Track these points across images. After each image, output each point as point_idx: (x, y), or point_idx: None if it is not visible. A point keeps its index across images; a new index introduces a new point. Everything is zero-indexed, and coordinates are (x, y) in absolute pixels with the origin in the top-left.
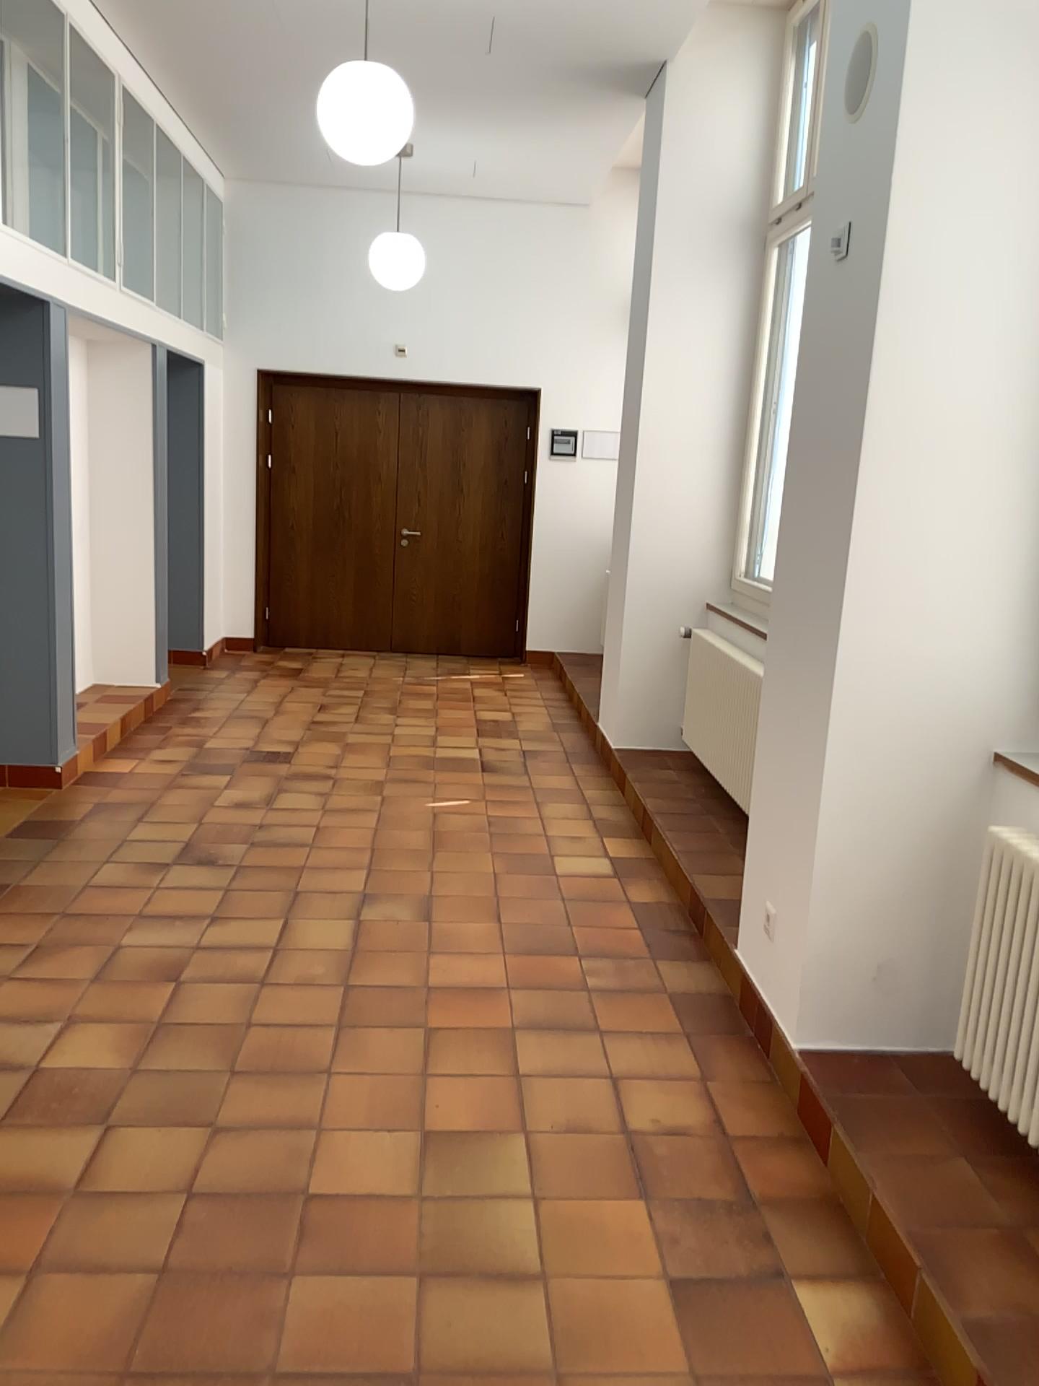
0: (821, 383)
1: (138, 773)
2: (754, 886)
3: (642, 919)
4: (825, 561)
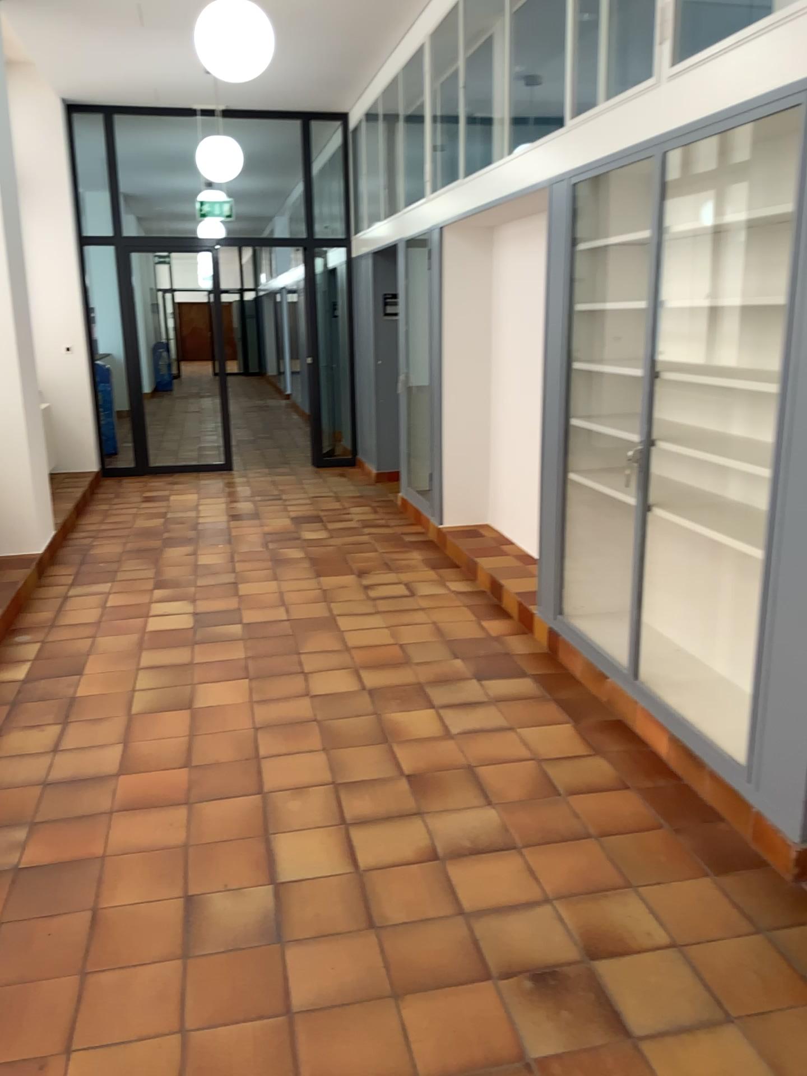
0: None
1: None
2: None
3: None
4: None
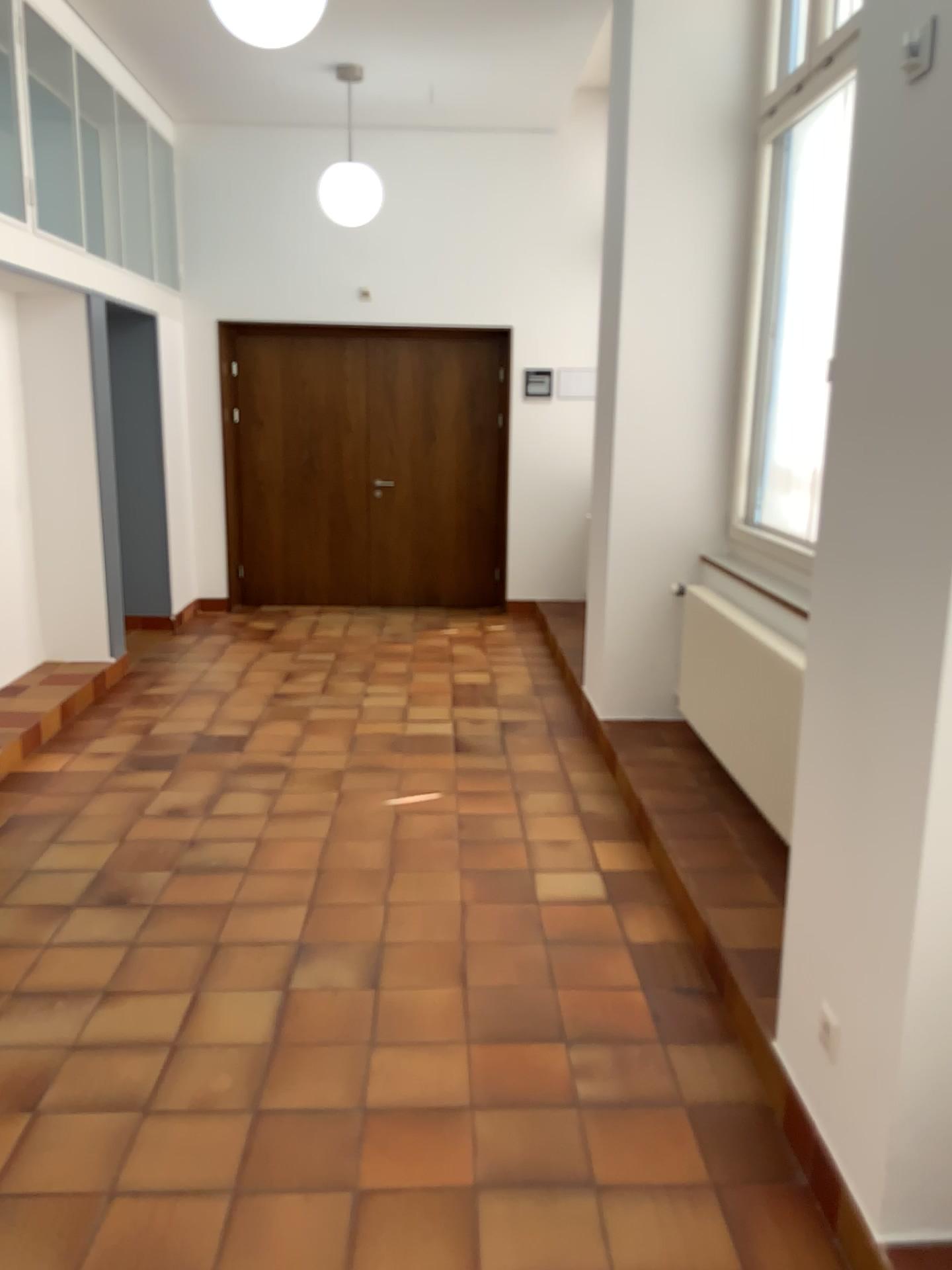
0: (893, 268)
1: (63, 775)
2: (801, 975)
3: (644, 972)
4: (911, 534)
